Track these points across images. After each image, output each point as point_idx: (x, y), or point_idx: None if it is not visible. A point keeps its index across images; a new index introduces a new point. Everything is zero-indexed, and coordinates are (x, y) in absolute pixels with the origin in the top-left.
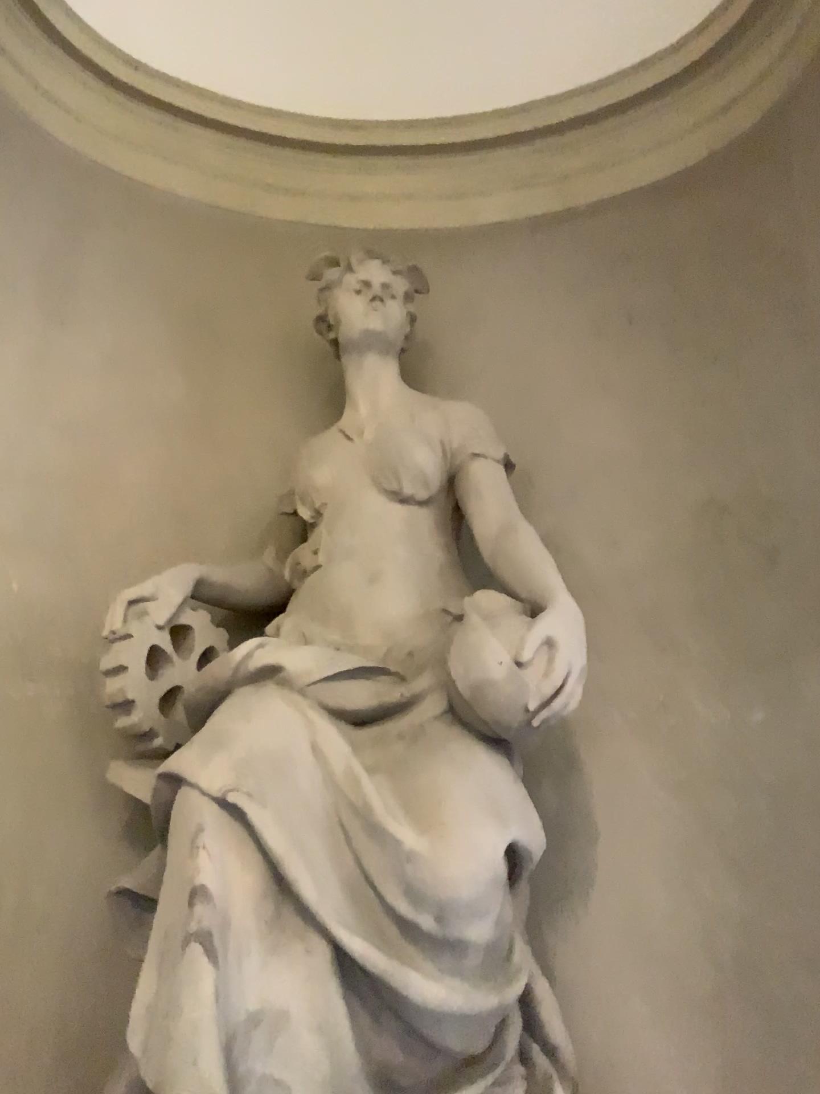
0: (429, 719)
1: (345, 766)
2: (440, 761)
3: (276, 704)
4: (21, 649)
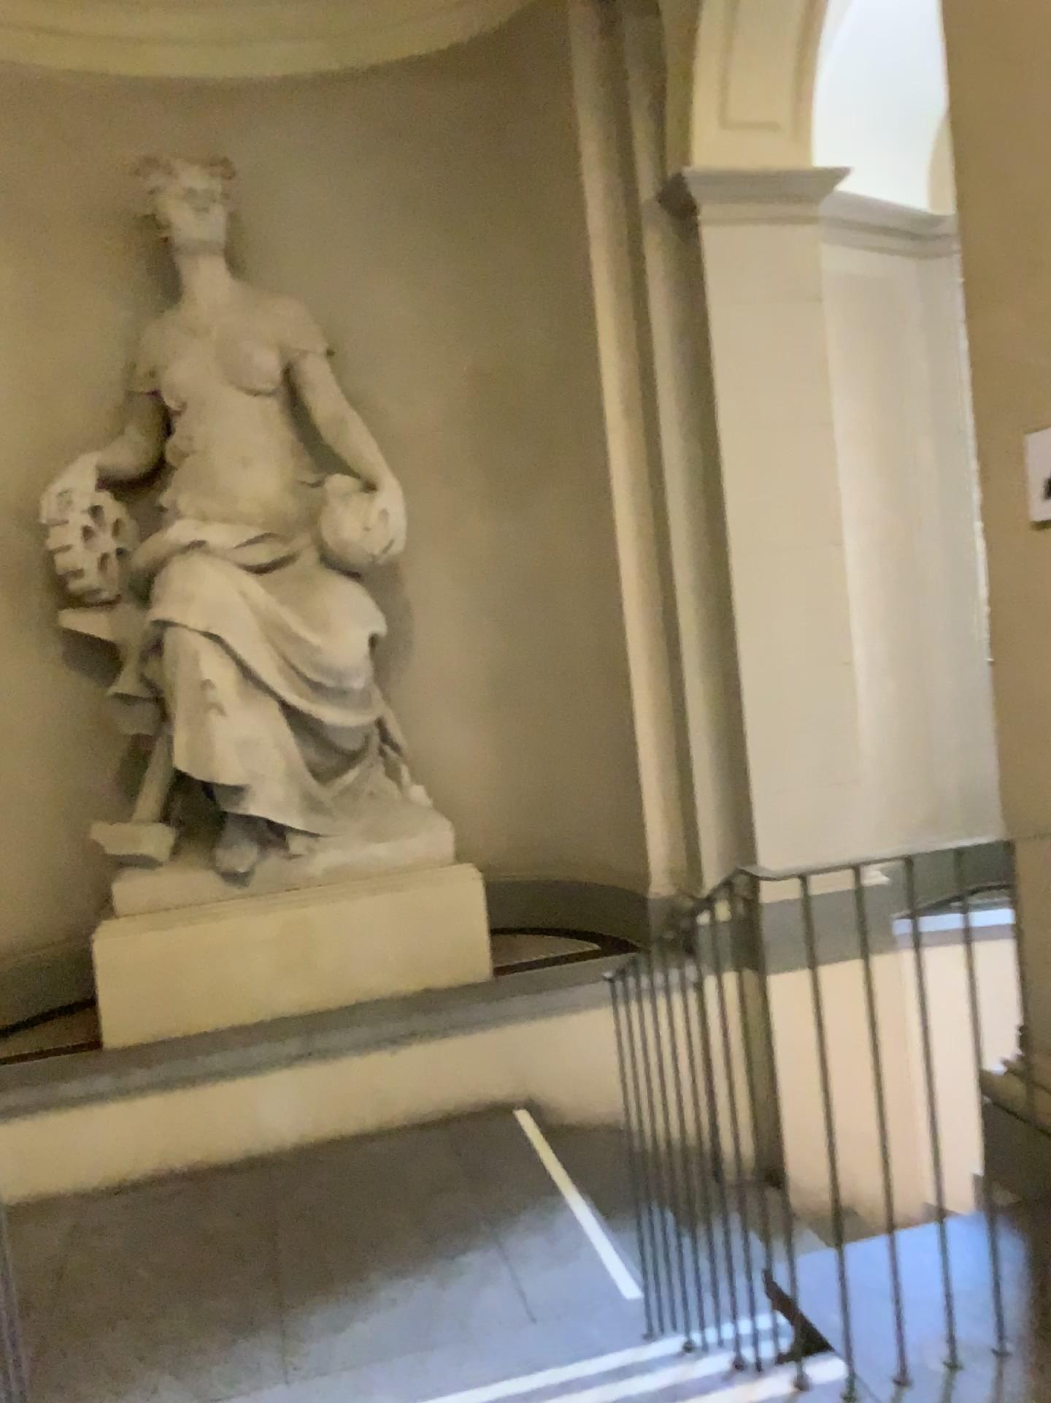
0: (308, 564)
1: (264, 602)
2: (322, 592)
3: (210, 567)
4: None
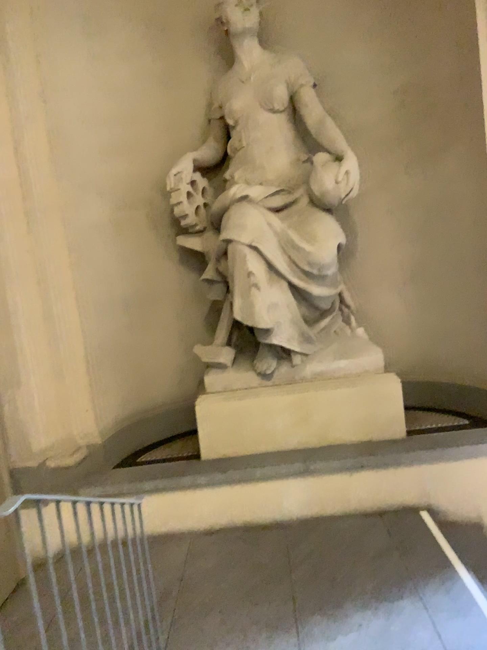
0: (303, 205)
1: (280, 227)
2: (312, 220)
3: (252, 209)
4: (124, 198)
